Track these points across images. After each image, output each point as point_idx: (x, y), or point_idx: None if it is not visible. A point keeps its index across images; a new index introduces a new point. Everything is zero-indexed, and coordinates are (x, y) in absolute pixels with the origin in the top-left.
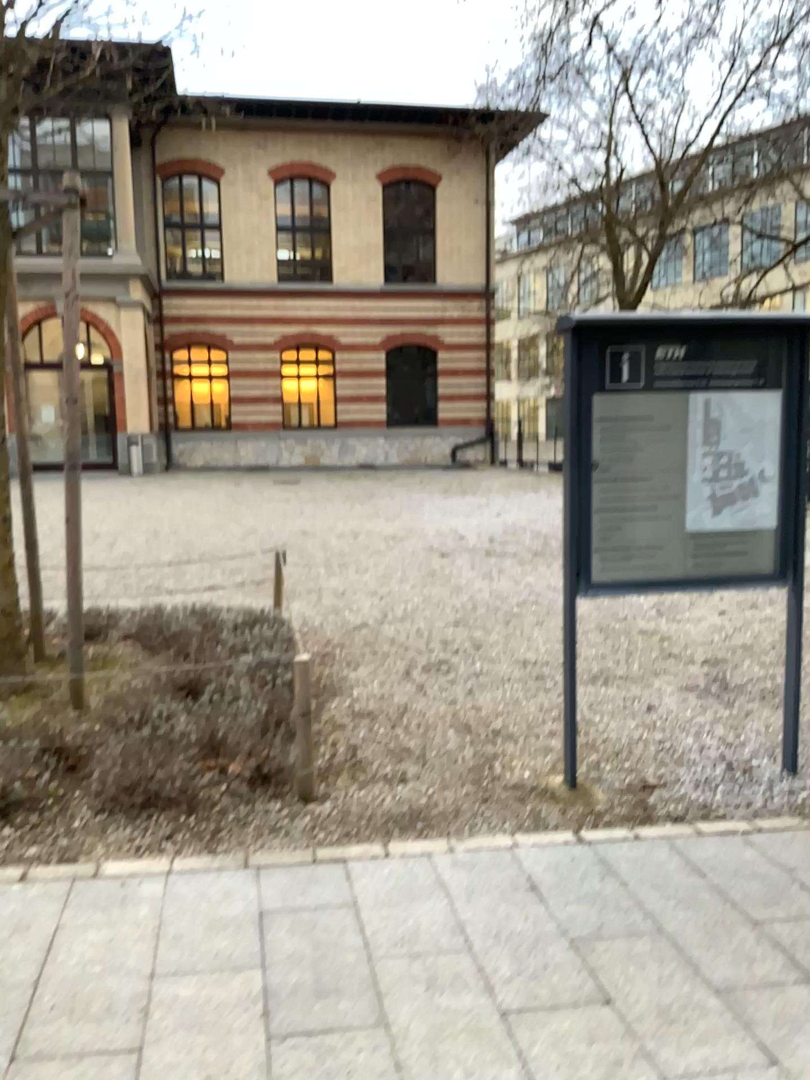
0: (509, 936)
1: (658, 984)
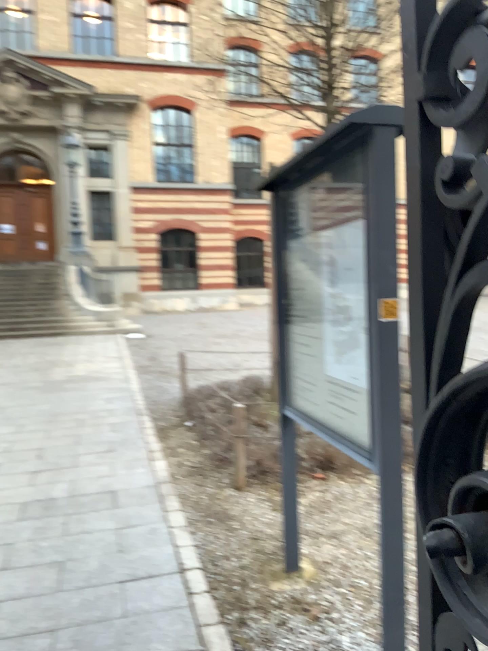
0: (69, 543)
1: (6, 584)
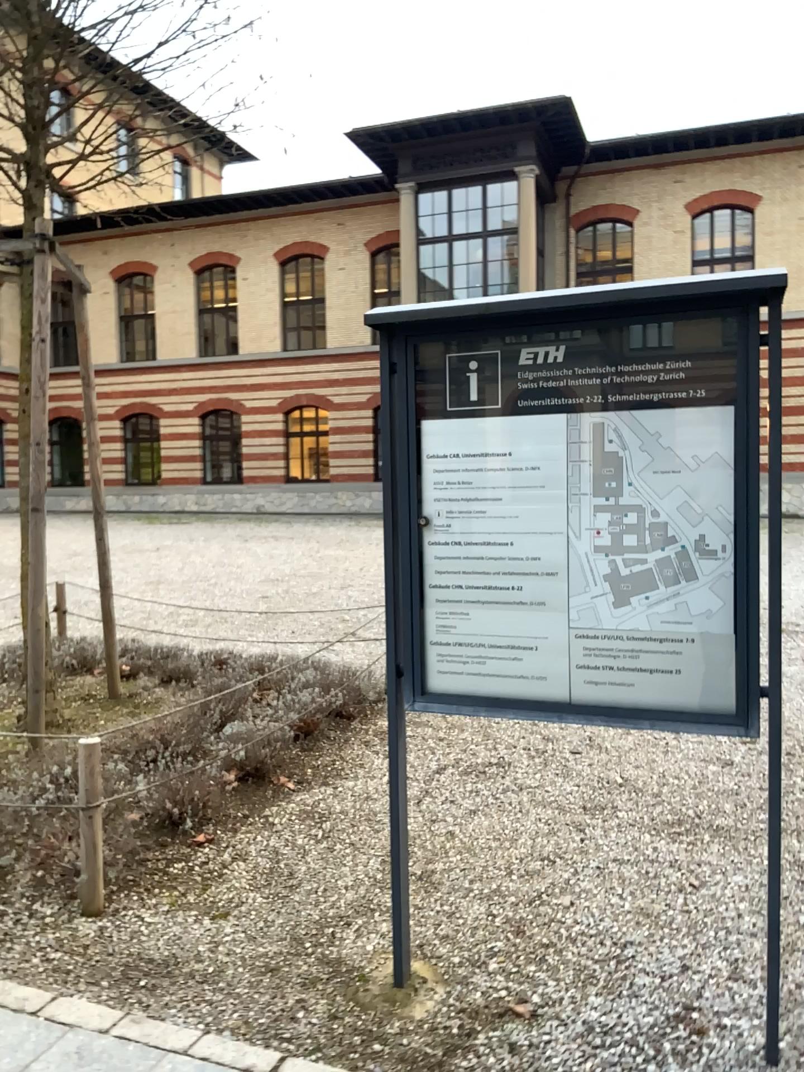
0: None
1: None
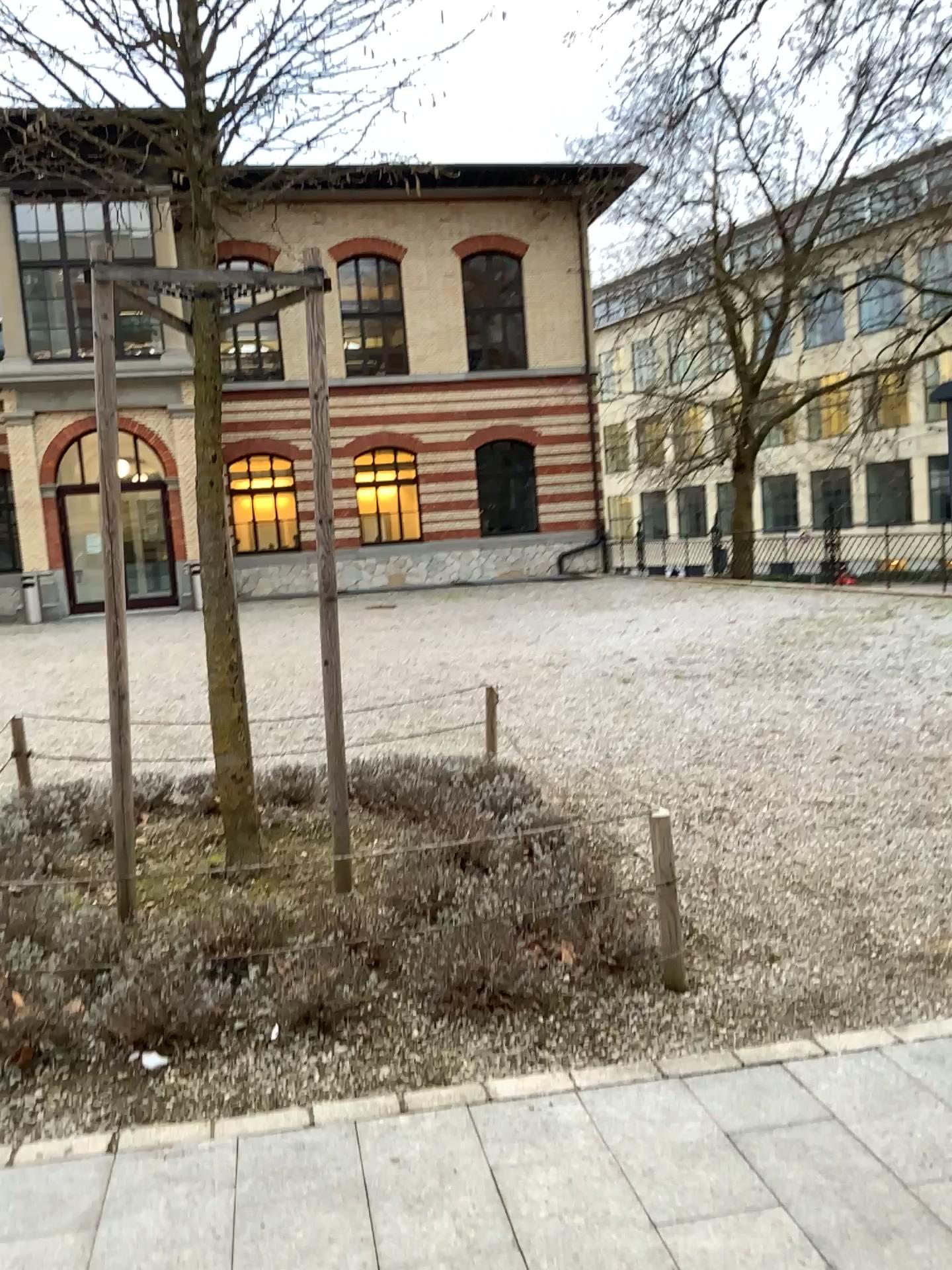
0: None
1: None
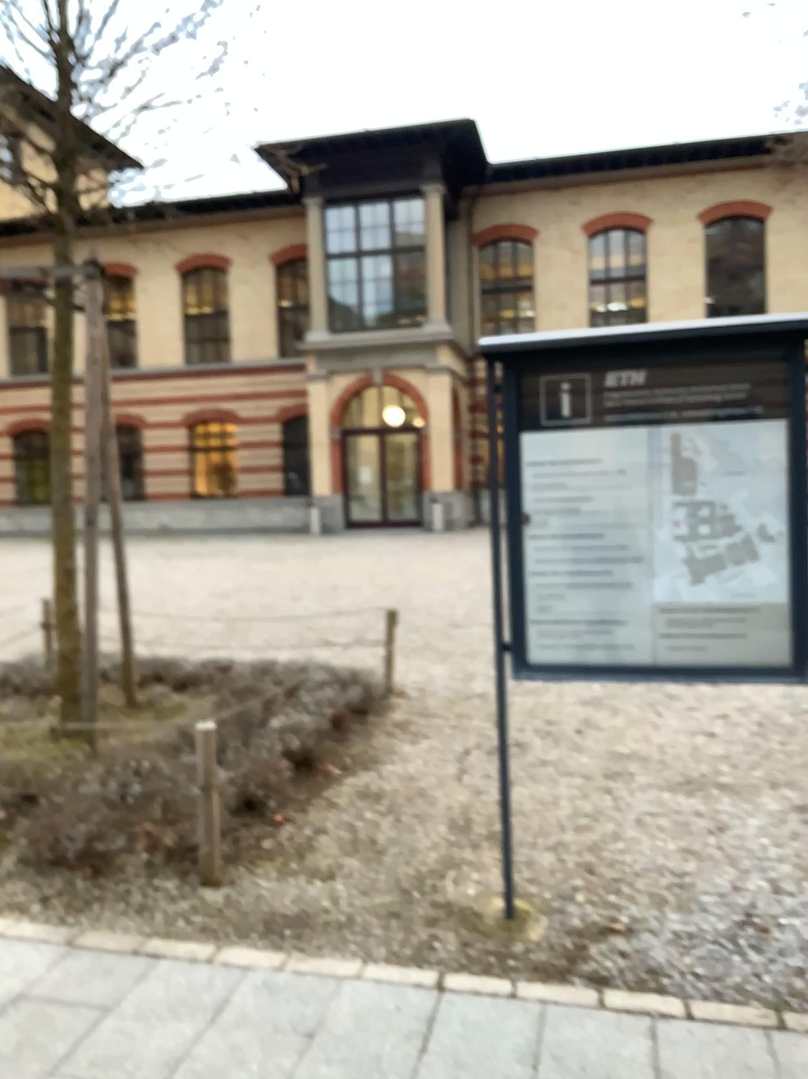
0: None
1: None
